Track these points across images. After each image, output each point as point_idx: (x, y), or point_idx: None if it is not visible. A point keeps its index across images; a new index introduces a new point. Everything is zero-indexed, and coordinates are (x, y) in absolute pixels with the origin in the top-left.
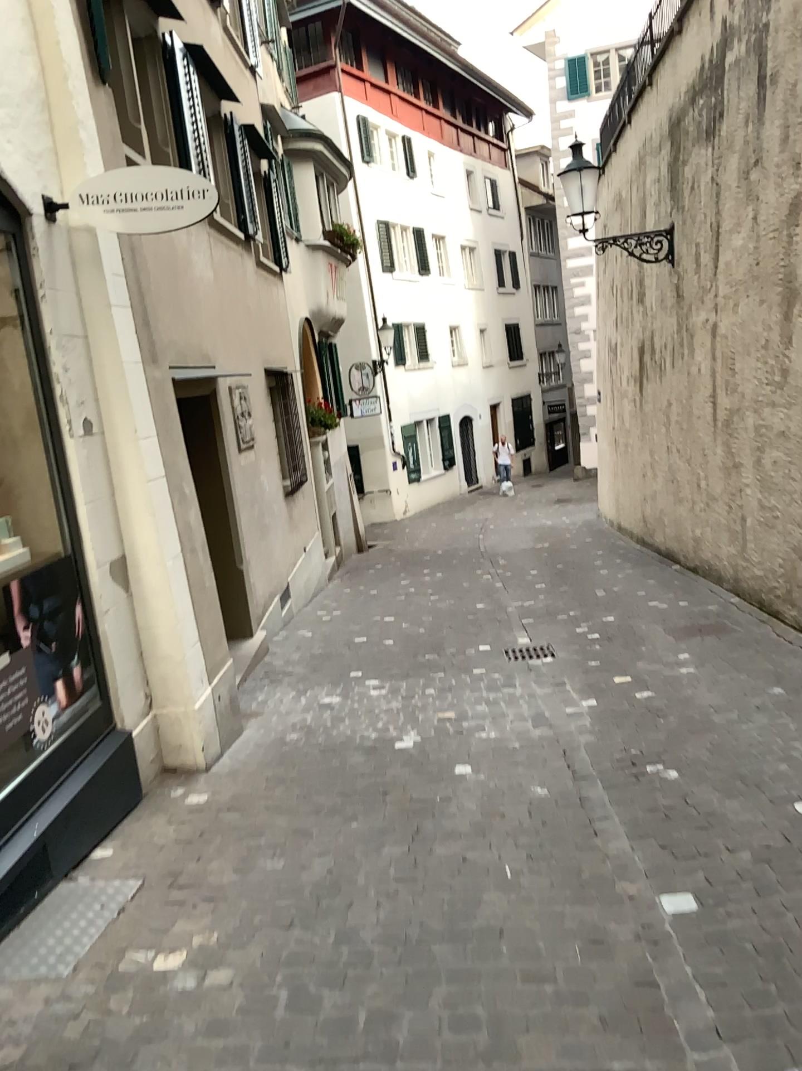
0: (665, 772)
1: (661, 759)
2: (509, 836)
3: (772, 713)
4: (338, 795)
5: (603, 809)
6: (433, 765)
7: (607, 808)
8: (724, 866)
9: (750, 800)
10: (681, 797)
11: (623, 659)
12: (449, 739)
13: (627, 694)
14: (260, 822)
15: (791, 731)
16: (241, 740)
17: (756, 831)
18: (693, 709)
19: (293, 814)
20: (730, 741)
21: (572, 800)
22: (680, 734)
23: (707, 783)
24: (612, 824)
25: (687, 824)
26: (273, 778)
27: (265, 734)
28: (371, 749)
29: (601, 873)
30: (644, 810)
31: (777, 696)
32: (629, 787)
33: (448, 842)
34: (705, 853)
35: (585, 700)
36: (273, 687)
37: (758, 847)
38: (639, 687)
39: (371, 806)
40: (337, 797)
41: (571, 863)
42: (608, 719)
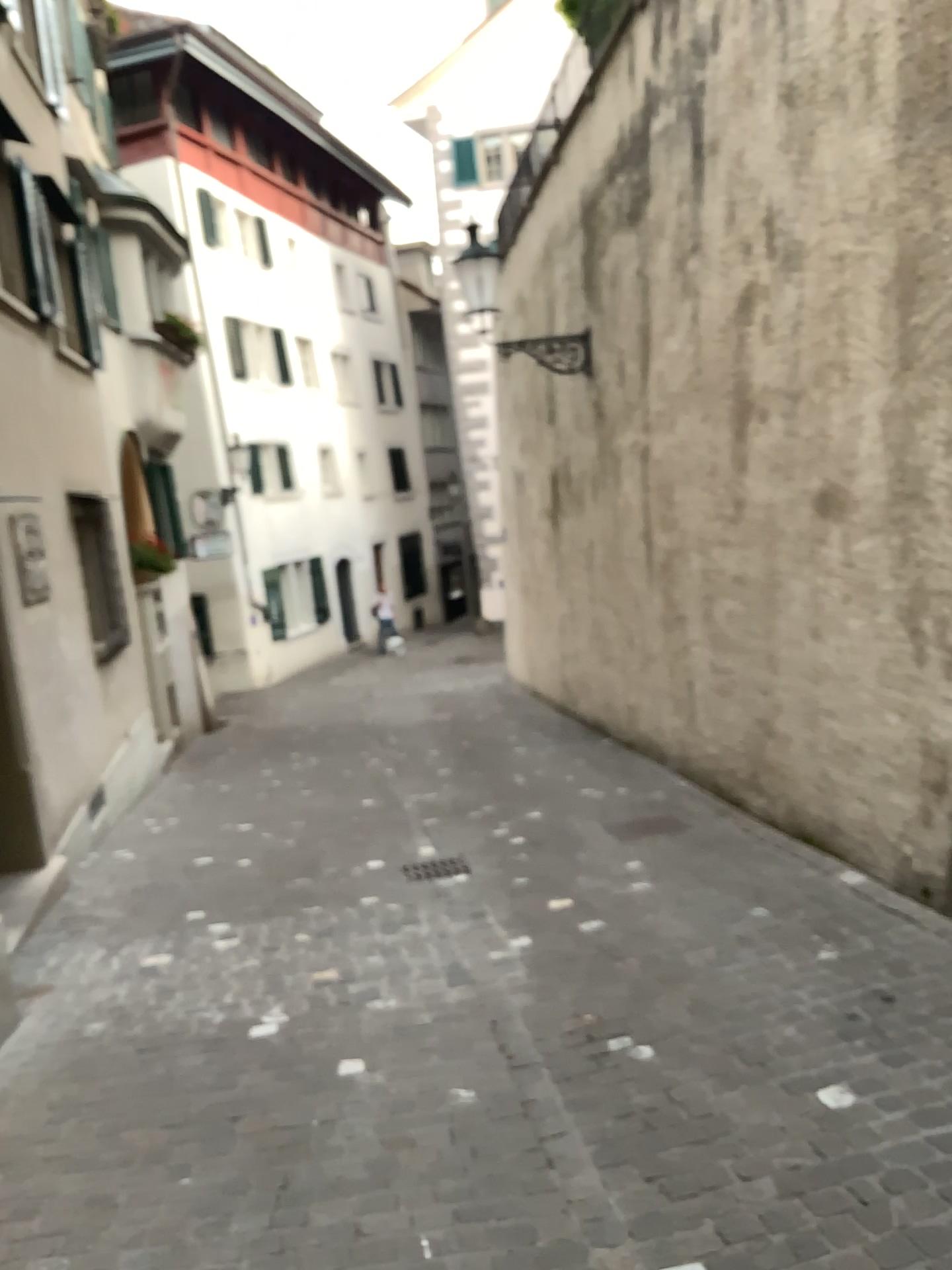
0: (634, 1049)
1: (626, 1028)
2: (424, 1182)
3: (760, 947)
4: (161, 1129)
5: (557, 1120)
6: (306, 1061)
7: (563, 1117)
8: (741, 1210)
9: (756, 1089)
10: (661, 1090)
11: (559, 876)
12: (330, 1015)
13: (569, 927)
14: (32, 1192)
15: (788, 972)
16: (14, 1042)
17: (774, 1142)
18: (659, 946)
19: (88, 1171)
20: (714, 993)
21: (511, 1107)
22: (646, 985)
23: (694, 1065)
24: (573, 1146)
25: (677, 1135)
26: (61, 1106)
27: (54, 1027)
28: (216, 1041)
29: (564, 1238)
30: (613, 1117)
31: (762, 921)
32: (589, 1078)
33: (332, 1202)
34: (709, 1185)
35: (514, 940)
36: (72, 947)
37: (782, 1170)
38: (584, 916)
39: (213, 1145)
40: (160, 1132)
41: (520, 1225)
42: (549, 968)
